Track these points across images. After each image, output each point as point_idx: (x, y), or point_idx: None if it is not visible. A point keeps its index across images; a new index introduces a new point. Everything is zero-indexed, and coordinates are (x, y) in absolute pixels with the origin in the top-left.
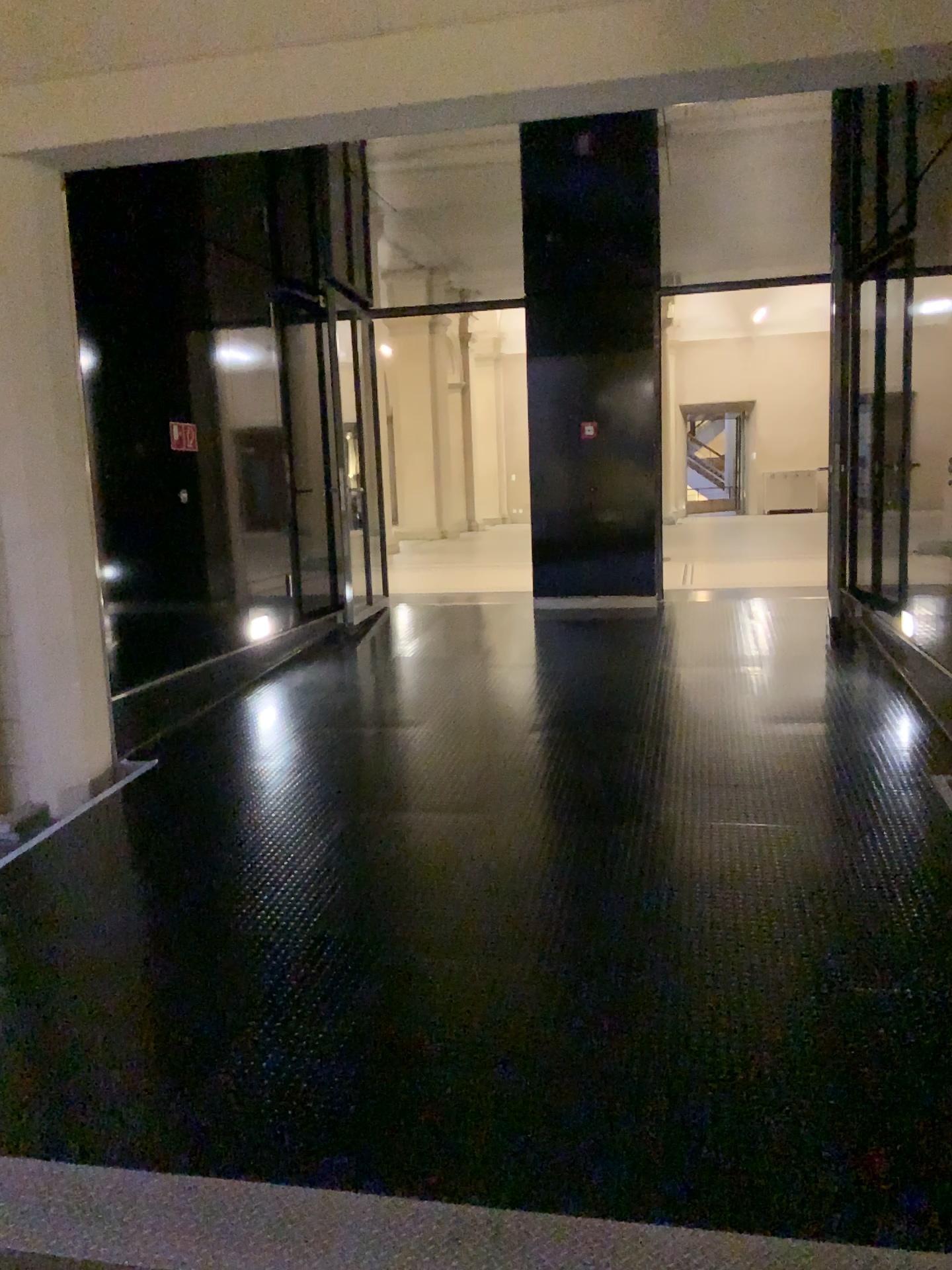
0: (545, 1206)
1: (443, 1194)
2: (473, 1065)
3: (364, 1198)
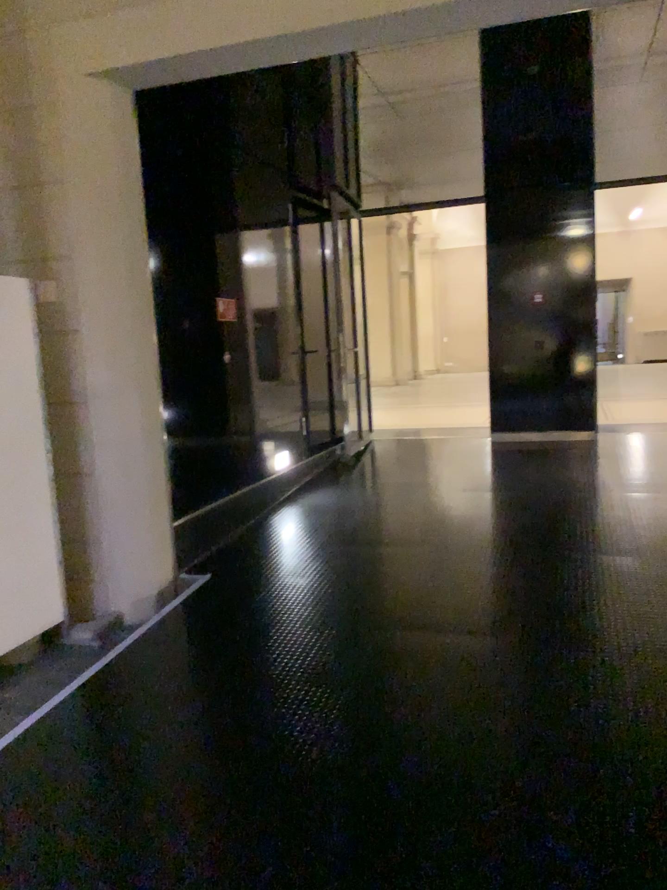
0: None
1: None
2: None
3: None
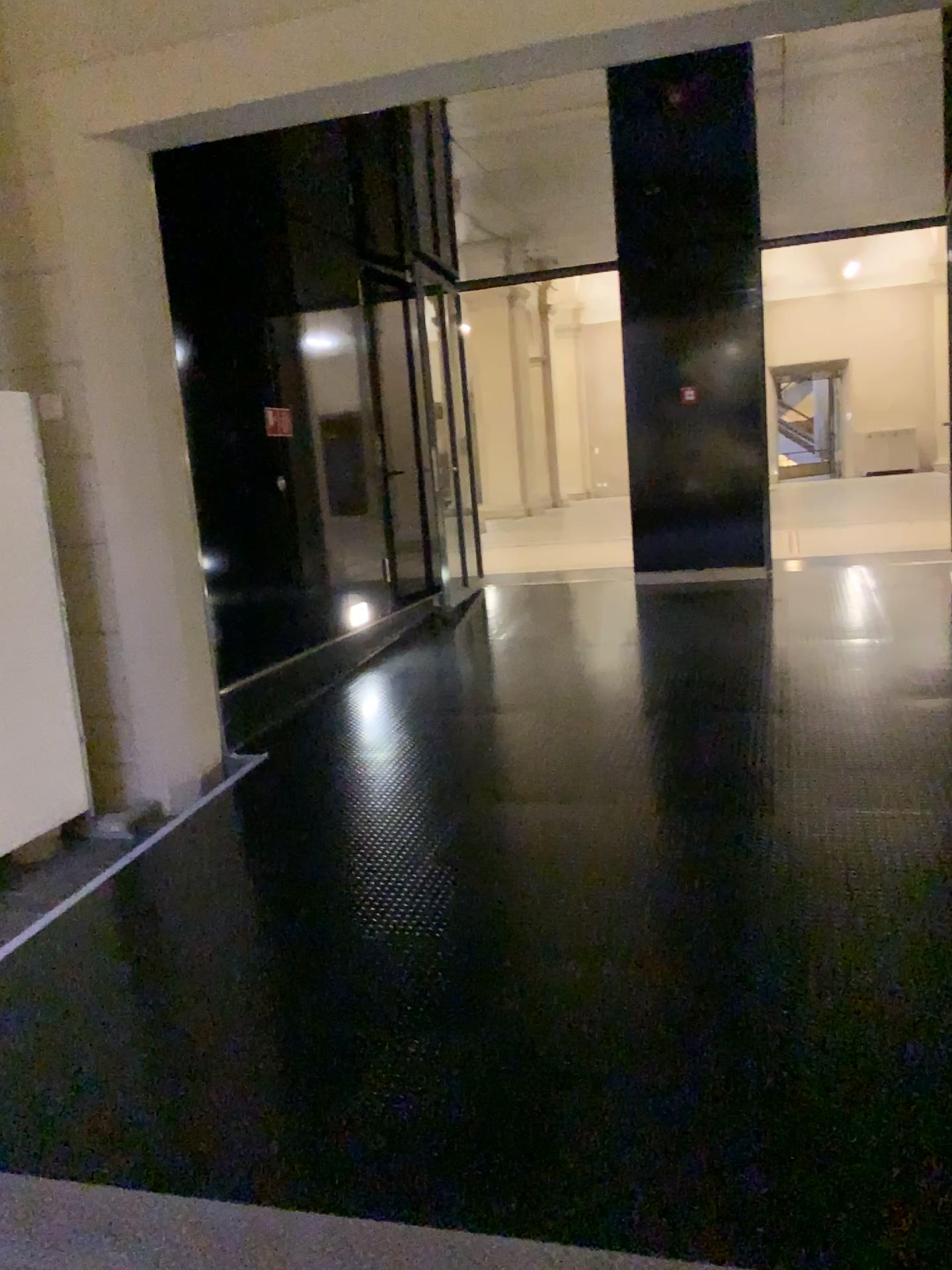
0: (748, 1261)
1: (630, 1244)
2: (642, 1090)
3: (542, 1247)
